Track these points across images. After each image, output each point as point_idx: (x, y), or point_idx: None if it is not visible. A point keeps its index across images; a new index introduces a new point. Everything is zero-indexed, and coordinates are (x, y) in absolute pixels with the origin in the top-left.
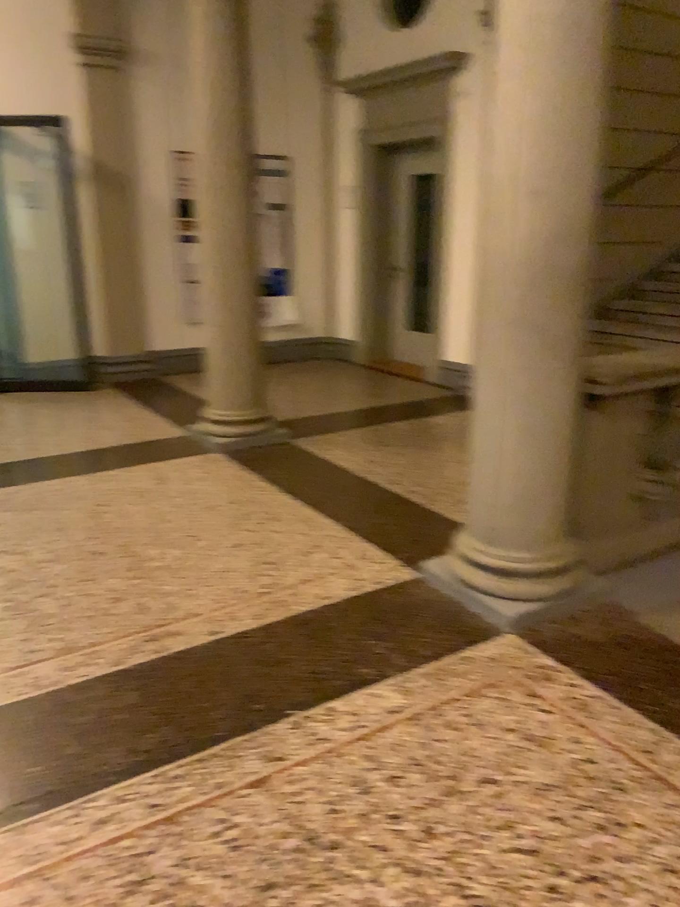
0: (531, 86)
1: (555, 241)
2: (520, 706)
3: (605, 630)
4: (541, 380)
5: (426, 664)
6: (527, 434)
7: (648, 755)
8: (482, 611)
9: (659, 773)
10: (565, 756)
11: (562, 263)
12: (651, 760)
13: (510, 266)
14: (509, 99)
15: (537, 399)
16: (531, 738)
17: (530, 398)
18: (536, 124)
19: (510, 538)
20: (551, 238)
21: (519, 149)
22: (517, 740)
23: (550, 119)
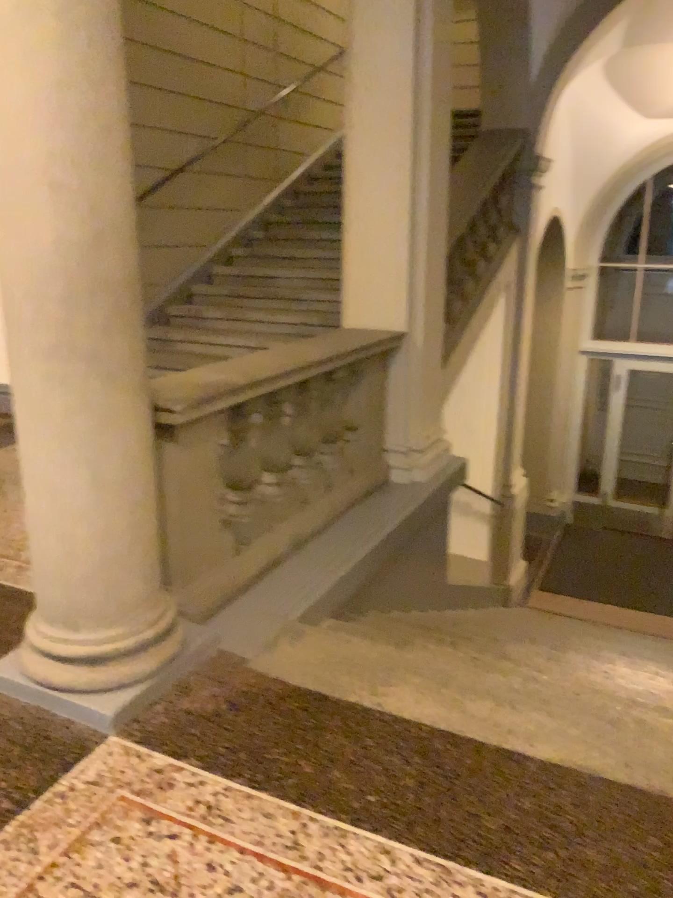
0: (35, 45)
1: (97, 245)
2: (140, 839)
3: (223, 692)
4: (106, 417)
5: (7, 820)
6: (98, 485)
7: (297, 849)
8: (75, 711)
9: (313, 870)
10: (206, 894)
11: (110, 273)
12: (301, 855)
13: (44, 278)
14: (8, 60)
15: (104, 441)
16: (160, 884)
17: (96, 439)
18: (49, 97)
19: (97, 610)
20: (91, 242)
21: (33, 127)
22: (143, 896)
23: (67, 91)
